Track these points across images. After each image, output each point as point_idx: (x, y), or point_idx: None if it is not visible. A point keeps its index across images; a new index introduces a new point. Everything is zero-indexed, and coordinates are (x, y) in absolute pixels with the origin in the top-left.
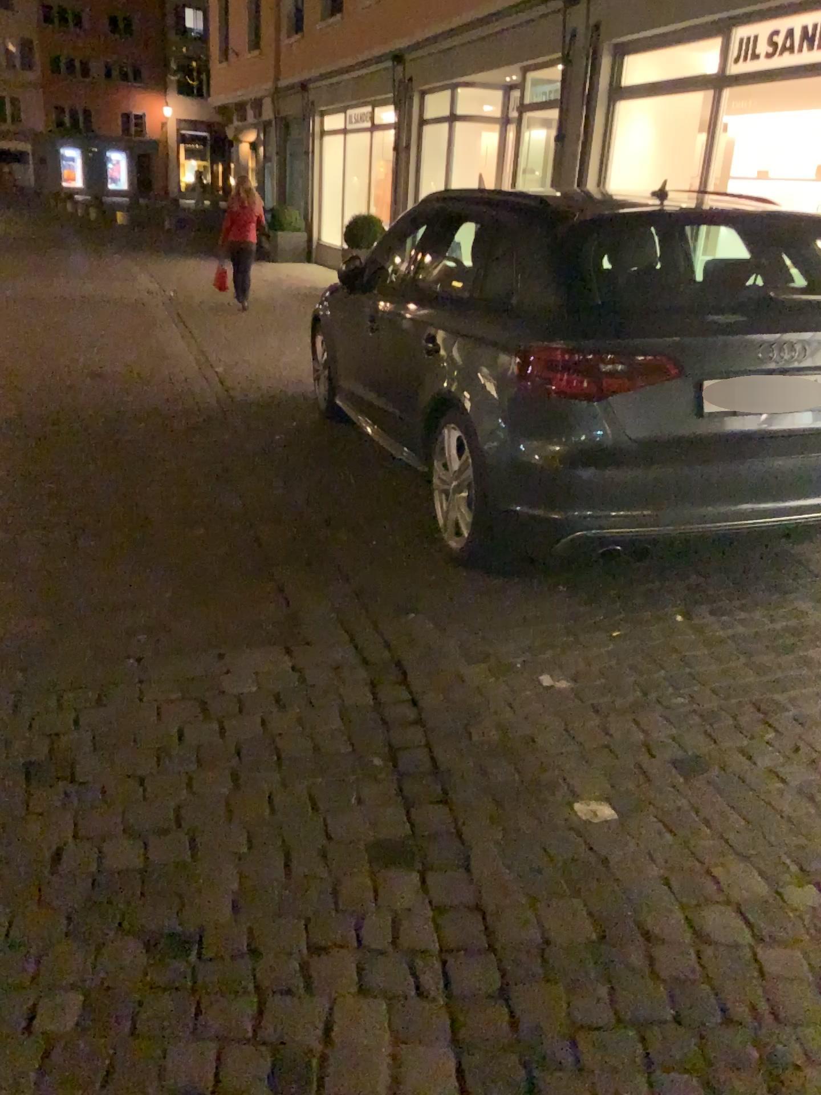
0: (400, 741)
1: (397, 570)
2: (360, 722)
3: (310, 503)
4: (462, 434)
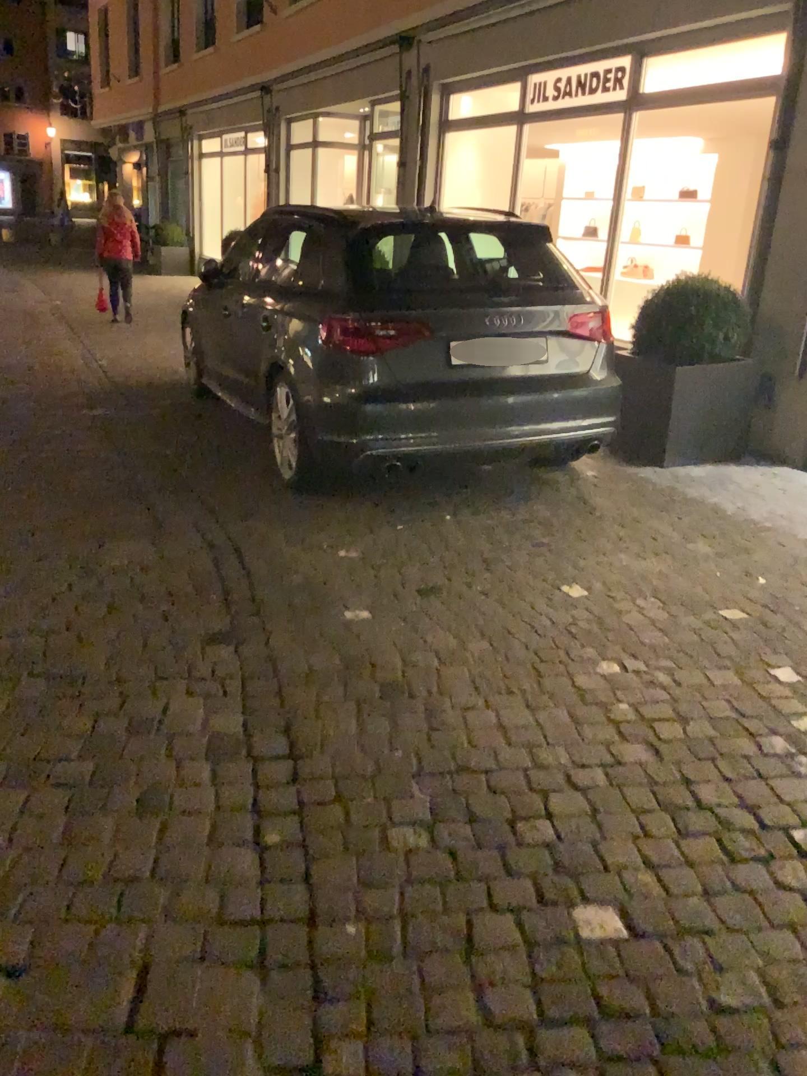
0: (229, 585)
1: (241, 492)
2: (201, 576)
3: (175, 454)
4: (287, 386)
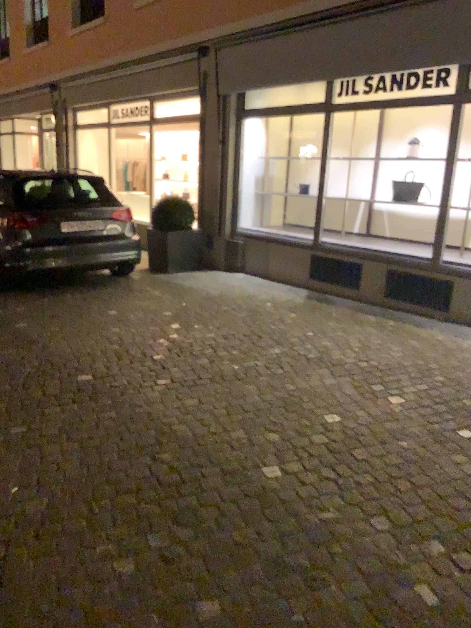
0: None
1: None
2: None
3: None
4: None
